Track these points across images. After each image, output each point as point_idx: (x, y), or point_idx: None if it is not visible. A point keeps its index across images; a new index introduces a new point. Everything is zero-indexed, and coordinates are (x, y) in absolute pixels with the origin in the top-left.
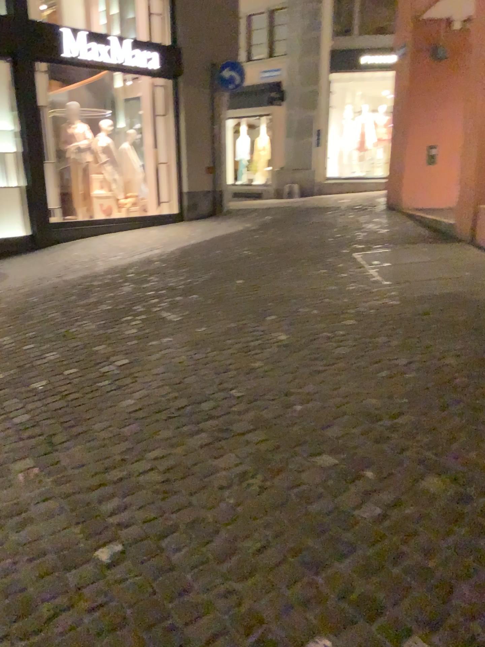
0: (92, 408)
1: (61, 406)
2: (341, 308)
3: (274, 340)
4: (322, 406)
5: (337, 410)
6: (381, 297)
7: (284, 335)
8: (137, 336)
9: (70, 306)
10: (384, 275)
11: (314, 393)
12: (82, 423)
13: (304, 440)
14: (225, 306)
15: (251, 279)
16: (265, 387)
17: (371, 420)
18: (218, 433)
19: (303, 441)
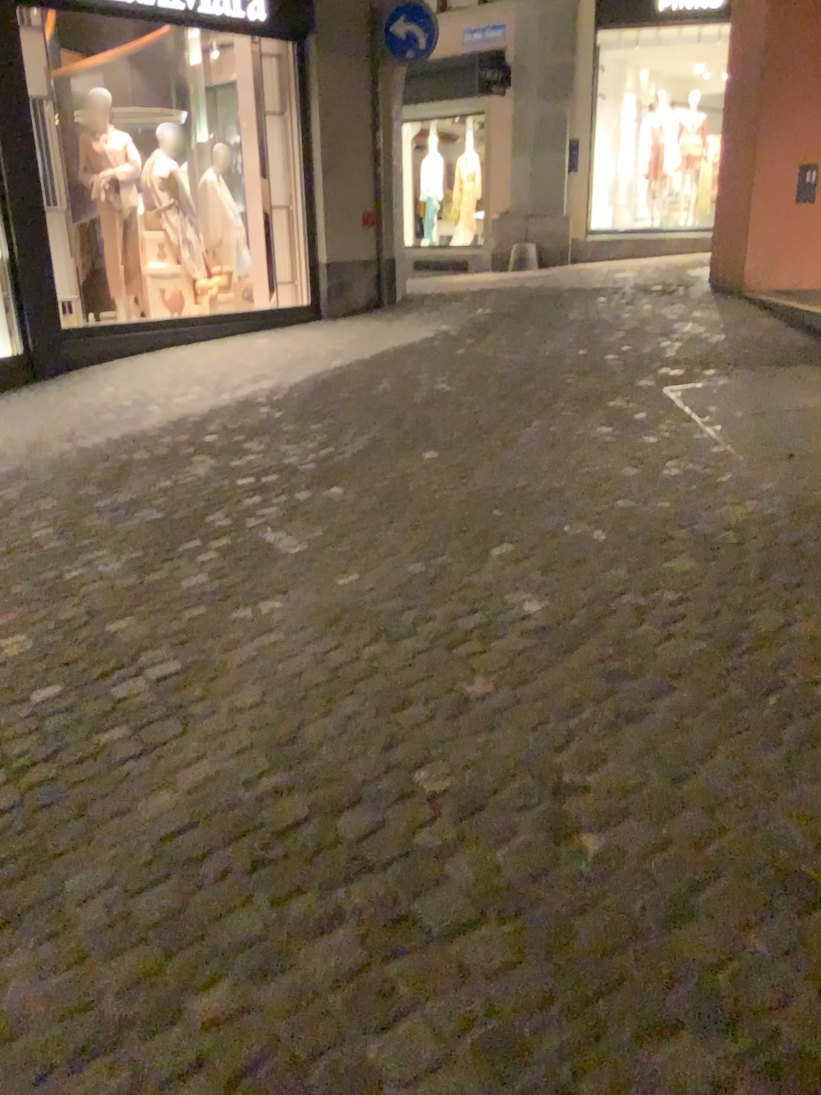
0: (75, 821)
1: (4, 808)
2: (657, 529)
3: (513, 614)
4: (652, 842)
5: (697, 861)
6: (743, 499)
7: (535, 601)
8: (206, 597)
9: (78, 513)
10: (740, 441)
11: (627, 792)
12: (41, 873)
13: (621, 979)
14: (401, 520)
15: (455, 451)
16: (499, 767)
17: (799, 906)
18: (381, 933)
19: (617, 982)
